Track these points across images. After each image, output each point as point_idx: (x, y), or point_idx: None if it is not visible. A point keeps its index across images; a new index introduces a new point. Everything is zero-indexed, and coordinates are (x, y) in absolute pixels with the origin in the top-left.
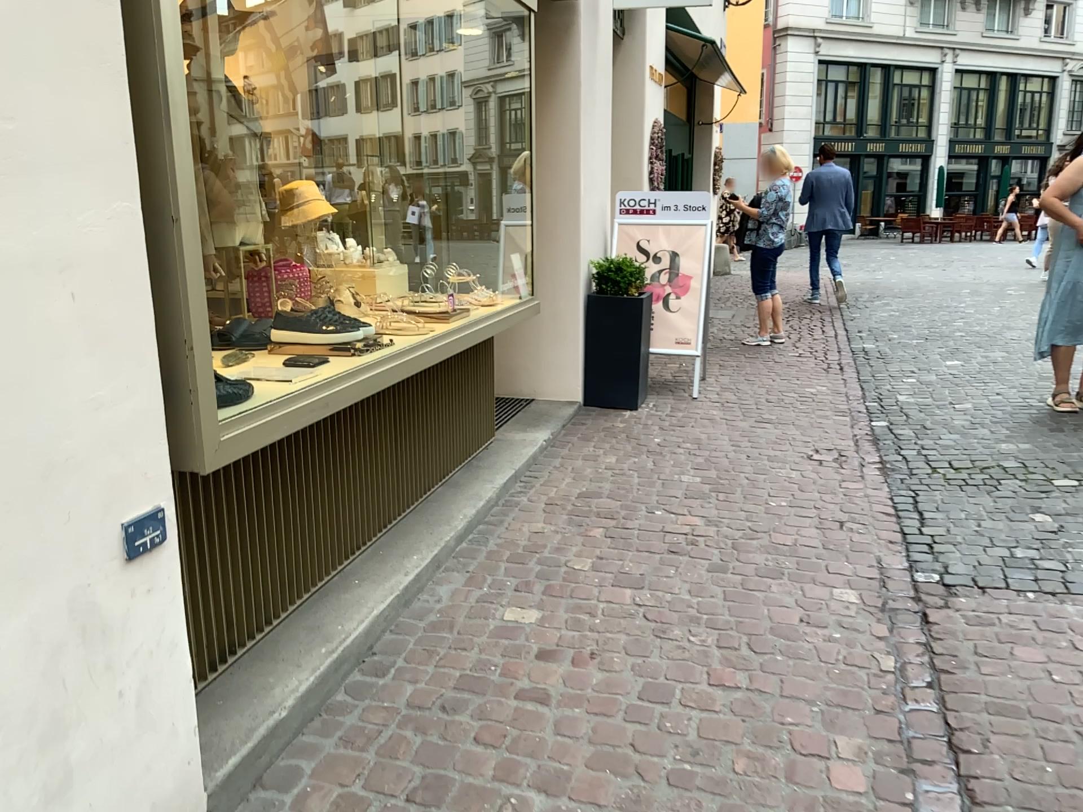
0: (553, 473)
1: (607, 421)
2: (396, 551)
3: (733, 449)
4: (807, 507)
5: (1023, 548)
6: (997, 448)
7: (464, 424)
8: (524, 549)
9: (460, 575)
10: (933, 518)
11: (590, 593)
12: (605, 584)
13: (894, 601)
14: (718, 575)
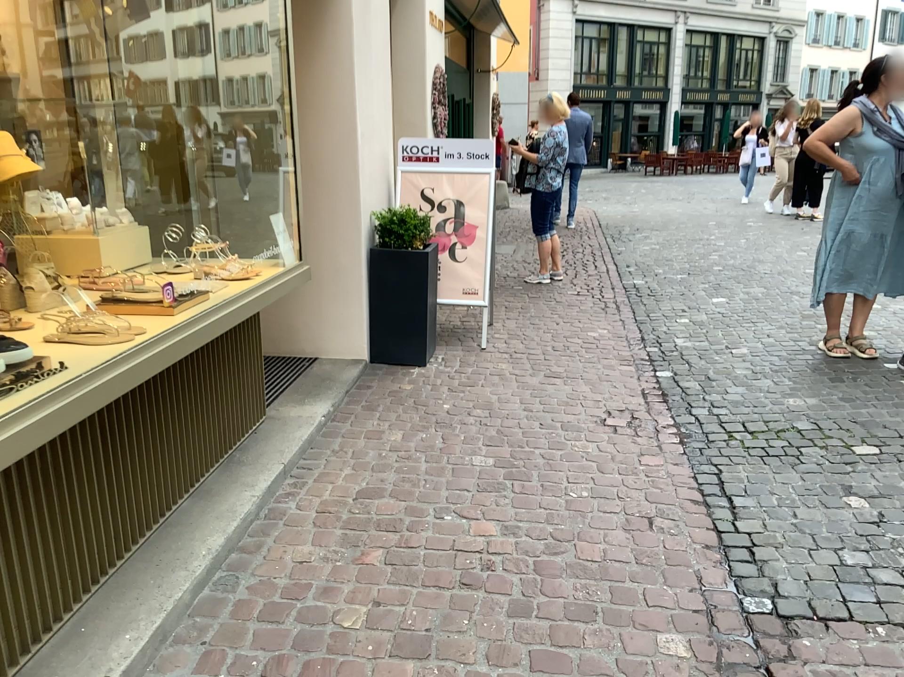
0: (330, 462)
1: (393, 385)
2: (107, 623)
3: (525, 417)
4: (611, 497)
5: (852, 550)
6: (786, 405)
7: (221, 417)
8: (283, 597)
9: (193, 652)
10: (745, 507)
11: (362, 674)
12: (382, 655)
13: (733, 656)
14: (520, 621)
